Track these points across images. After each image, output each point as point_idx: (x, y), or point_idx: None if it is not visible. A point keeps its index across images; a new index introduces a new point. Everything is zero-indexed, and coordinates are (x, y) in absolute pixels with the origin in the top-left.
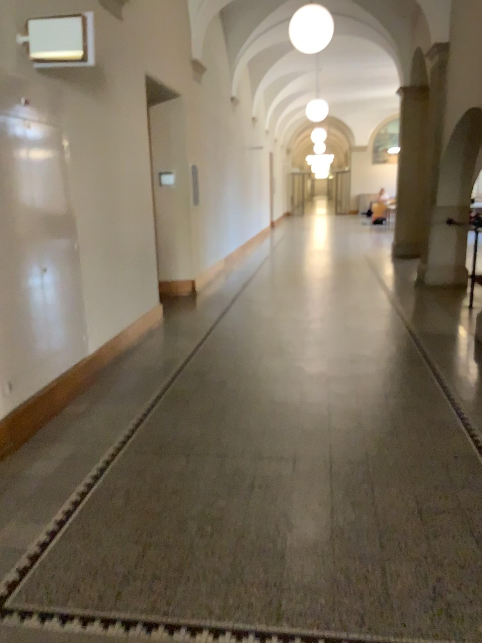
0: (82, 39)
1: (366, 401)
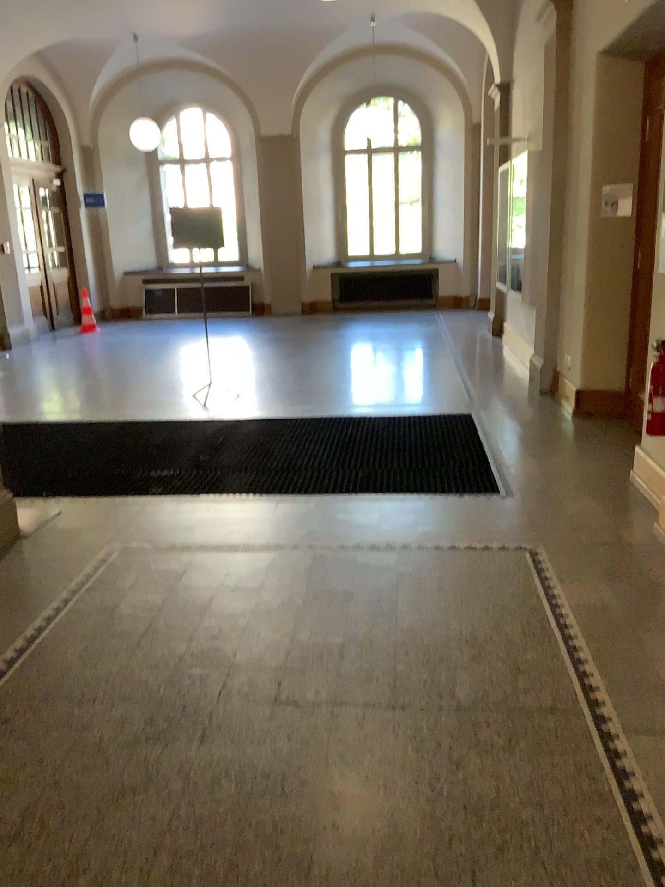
0: None
1: None
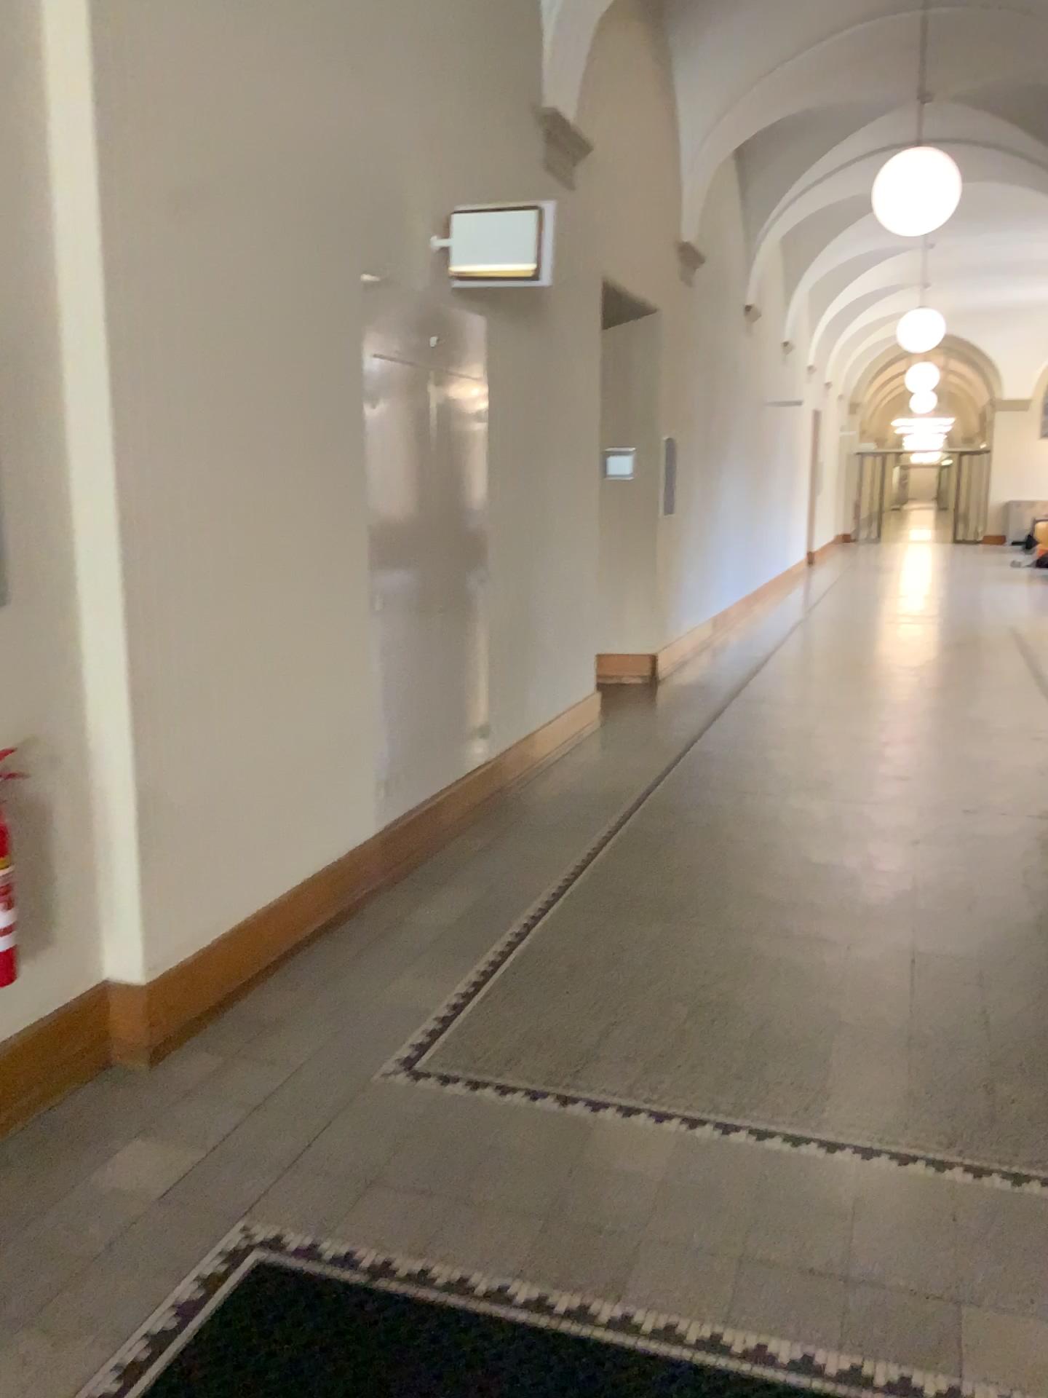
0: (535, 243)
1: (984, 873)
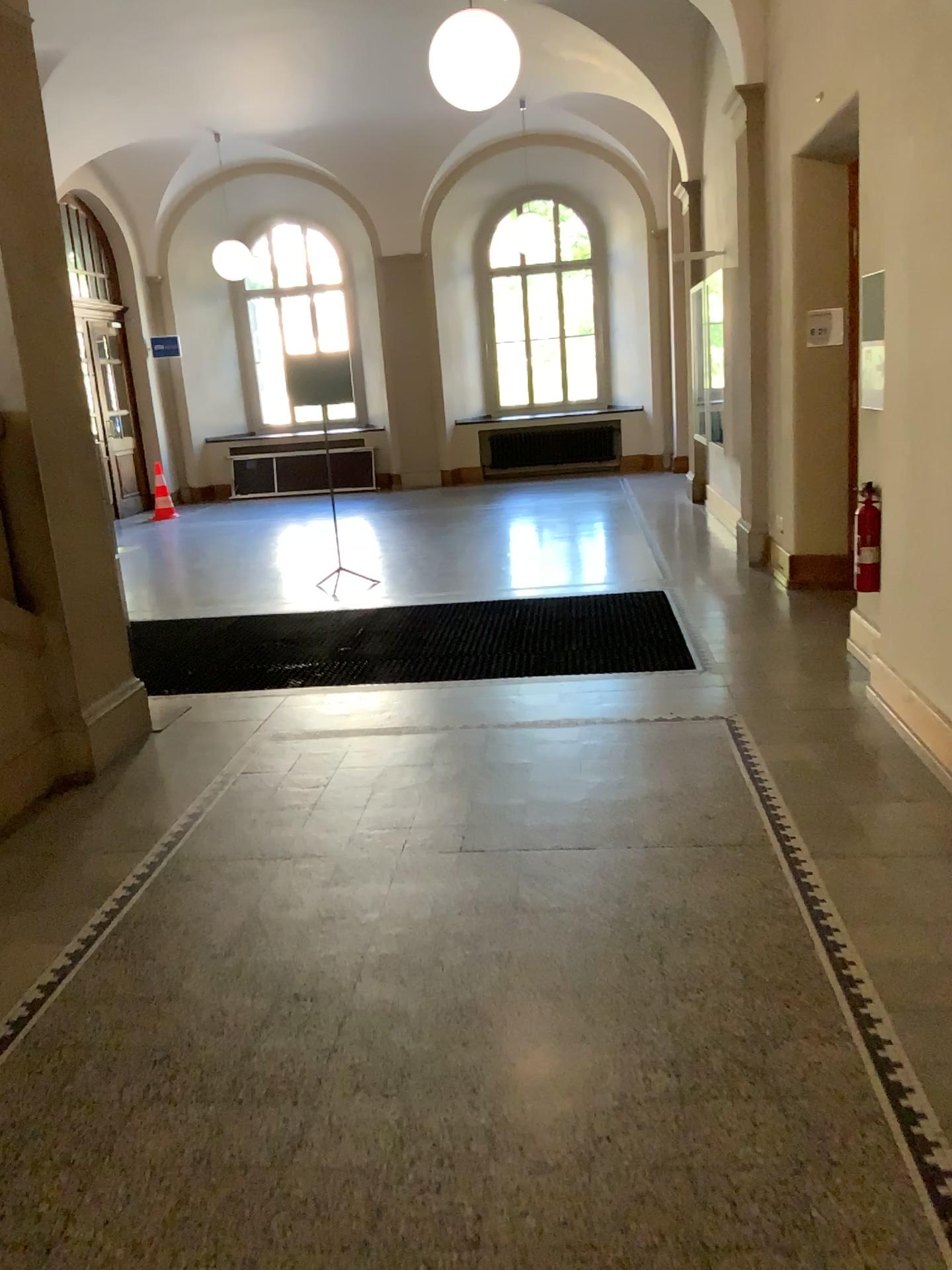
0: None
1: (247, 1013)
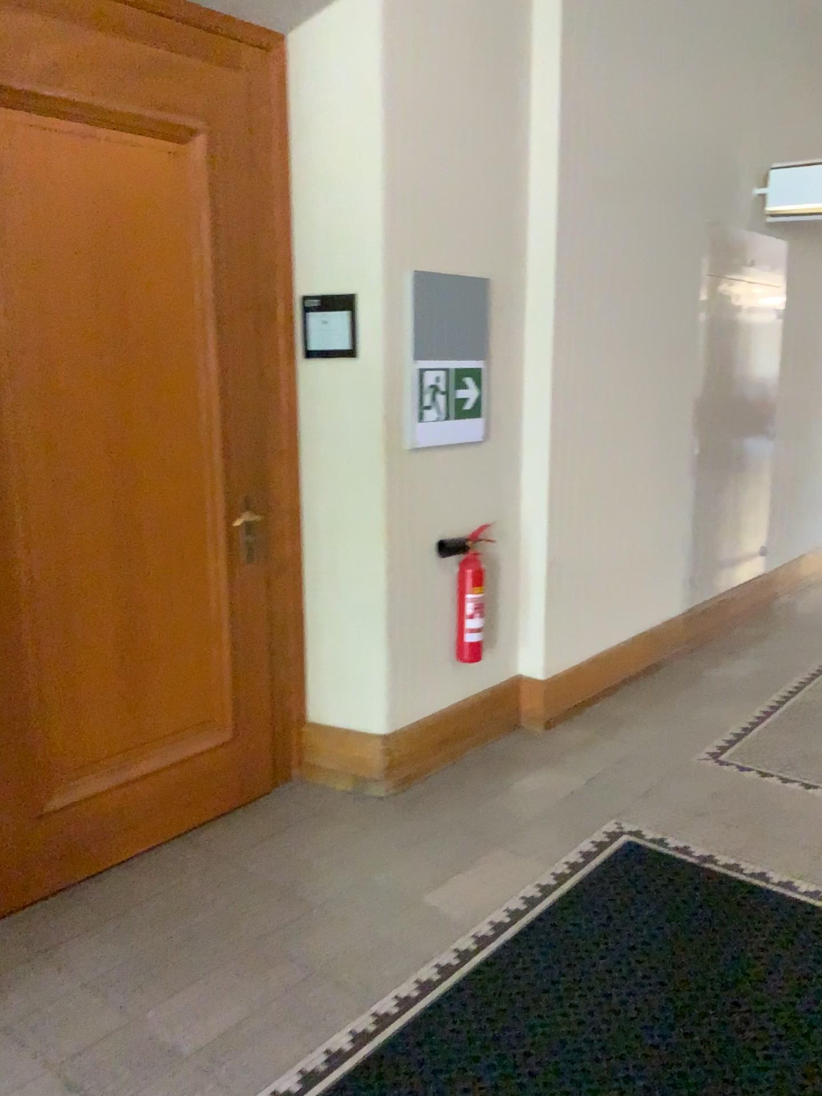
0: None
1: None
